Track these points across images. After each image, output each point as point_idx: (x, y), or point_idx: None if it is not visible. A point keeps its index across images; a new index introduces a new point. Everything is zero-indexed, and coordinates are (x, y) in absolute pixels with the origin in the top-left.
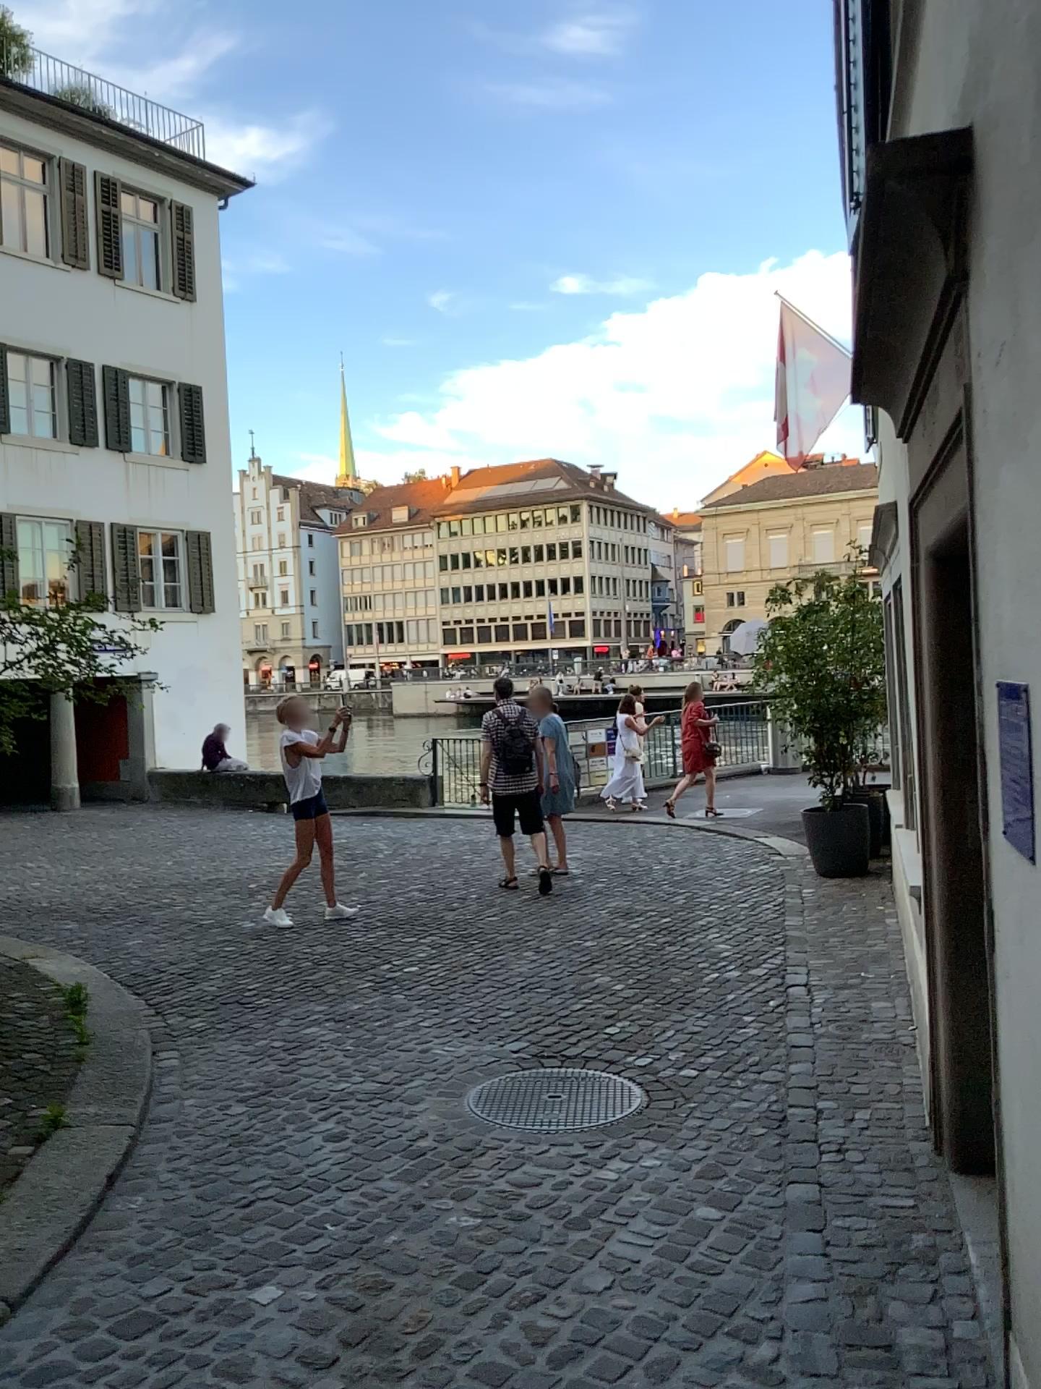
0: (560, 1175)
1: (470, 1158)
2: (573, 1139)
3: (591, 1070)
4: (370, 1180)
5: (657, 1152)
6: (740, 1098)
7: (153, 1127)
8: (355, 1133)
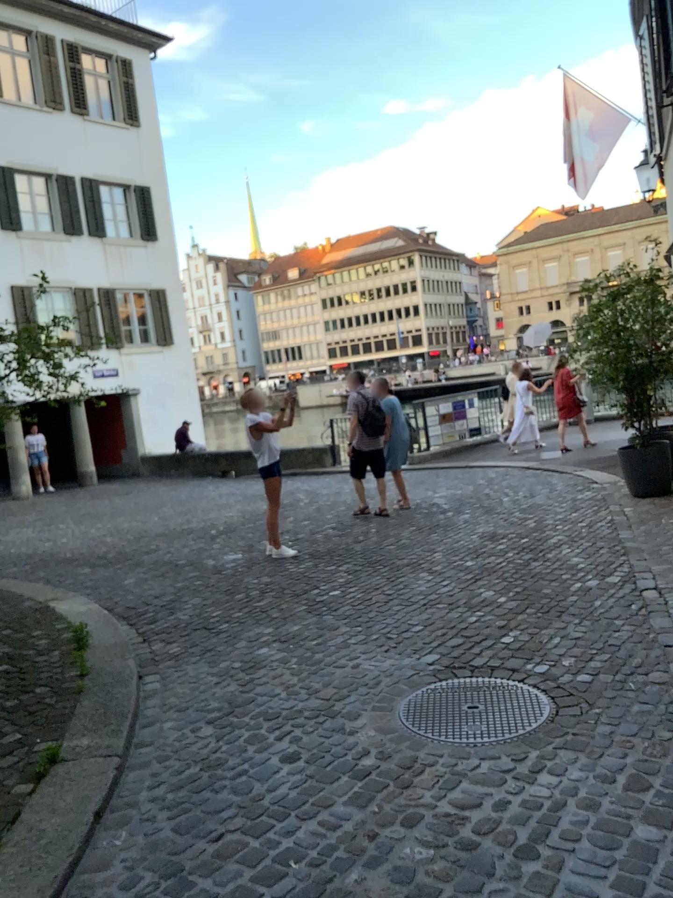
0: (499, 796)
1: (412, 780)
2: (501, 753)
3: (500, 680)
4: (325, 810)
5: (583, 766)
6: (641, 703)
7: (134, 758)
8: (307, 756)
